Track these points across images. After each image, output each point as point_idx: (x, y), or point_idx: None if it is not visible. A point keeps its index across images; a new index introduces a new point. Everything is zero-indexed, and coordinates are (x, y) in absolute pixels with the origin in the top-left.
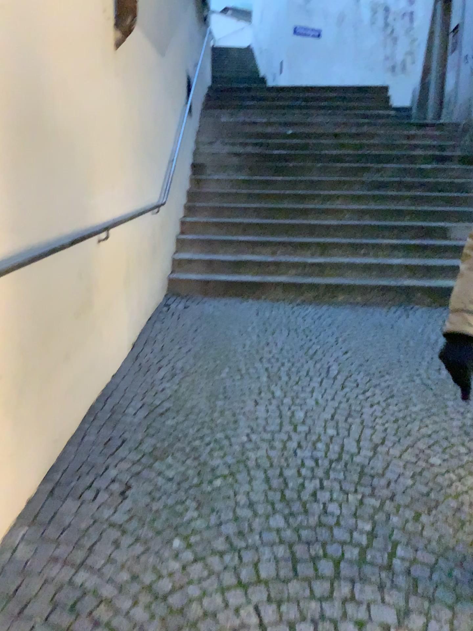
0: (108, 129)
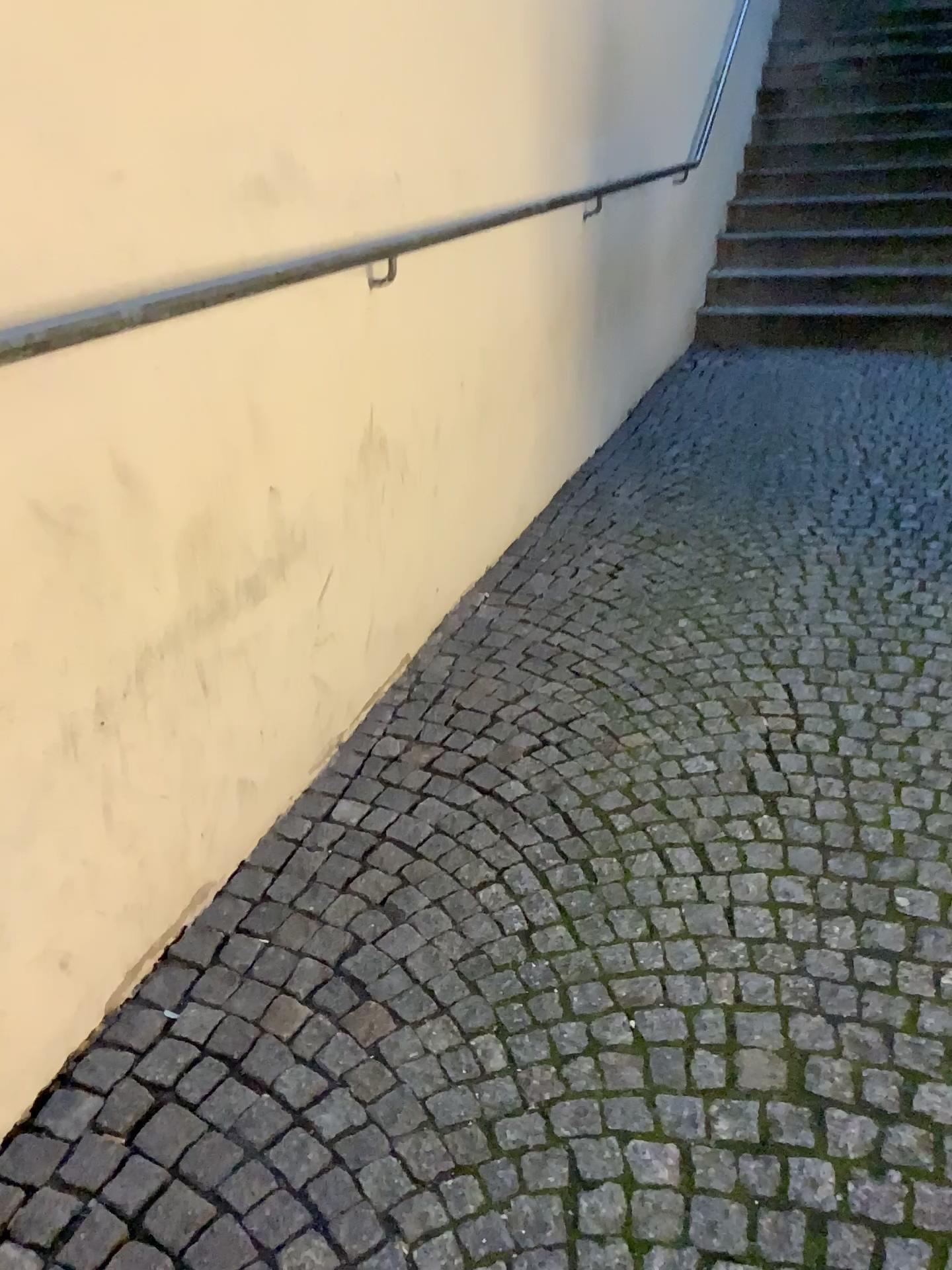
0: (604, 23)
